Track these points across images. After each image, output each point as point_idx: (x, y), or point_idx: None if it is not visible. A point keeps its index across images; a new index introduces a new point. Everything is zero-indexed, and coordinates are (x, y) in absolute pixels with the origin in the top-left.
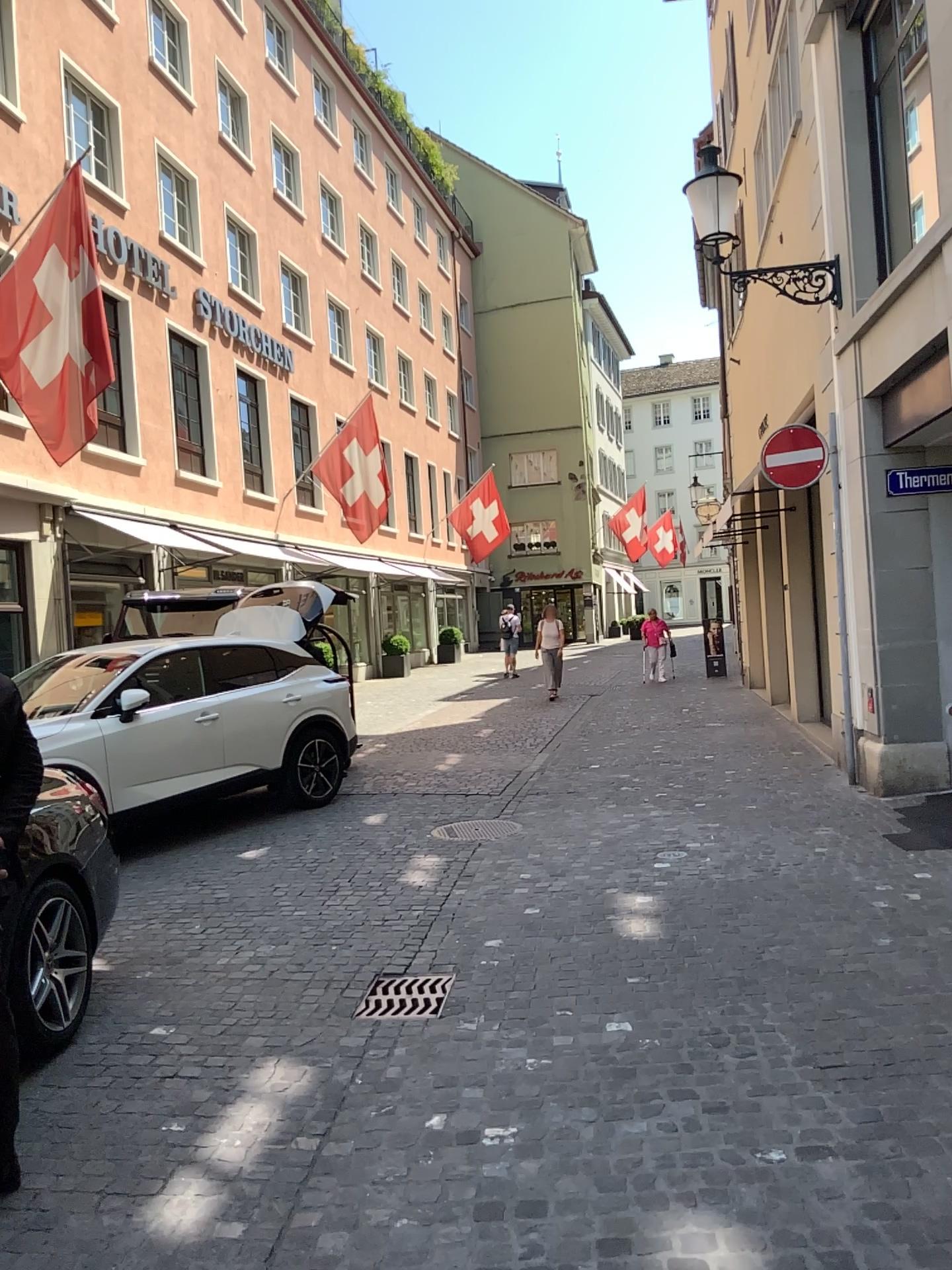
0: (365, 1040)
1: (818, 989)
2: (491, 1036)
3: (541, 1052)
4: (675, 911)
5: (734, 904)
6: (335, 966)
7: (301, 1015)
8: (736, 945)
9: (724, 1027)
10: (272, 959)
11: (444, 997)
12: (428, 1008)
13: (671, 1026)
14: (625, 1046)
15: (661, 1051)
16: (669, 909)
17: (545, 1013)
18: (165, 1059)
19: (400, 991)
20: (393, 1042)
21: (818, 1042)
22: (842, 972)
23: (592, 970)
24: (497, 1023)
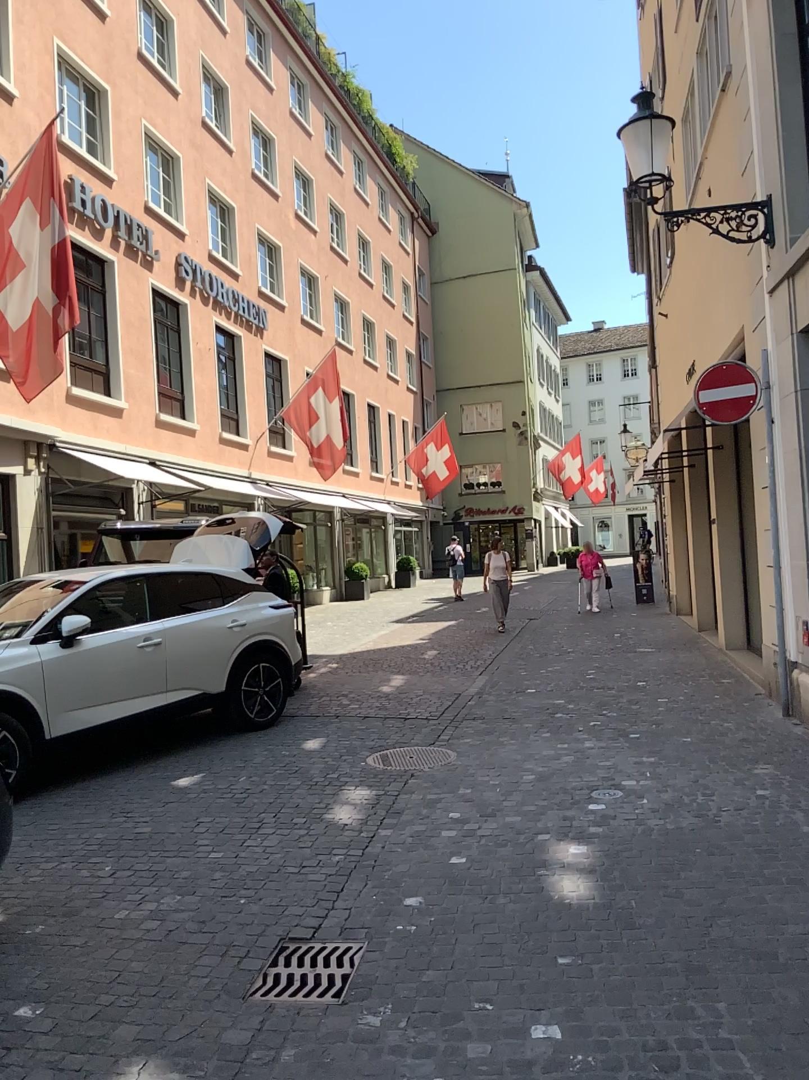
0: (250, 1038)
1: (783, 987)
2: (395, 1040)
3: (451, 1072)
4: (611, 866)
5: (675, 860)
6: (238, 926)
7: (187, 996)
8: (681, 916)
9: (673, 1043)
10: (172, 915)
11: (349, 975)
12: (329, 992)
13: (608, 1035)
14: (553, 1065)
15: (597, 1077)
16: (604, 863)
17: (460, 1007)
18: (15, 1059)
19: (302, 965)
20: (280, 1044)
21: (792, 1076)
22: (808, 964)
23: (518, 944)
24: (404, 1020)
